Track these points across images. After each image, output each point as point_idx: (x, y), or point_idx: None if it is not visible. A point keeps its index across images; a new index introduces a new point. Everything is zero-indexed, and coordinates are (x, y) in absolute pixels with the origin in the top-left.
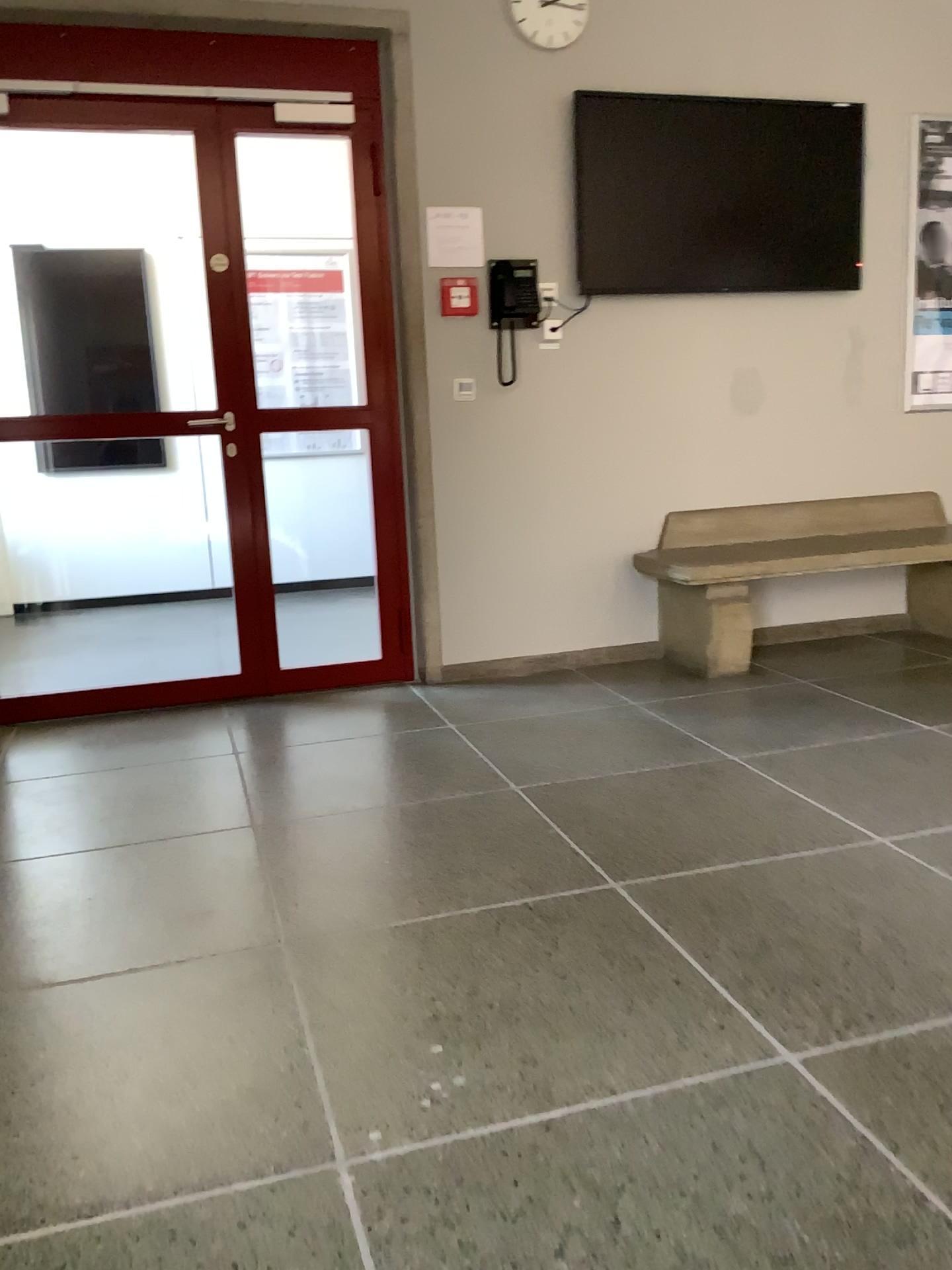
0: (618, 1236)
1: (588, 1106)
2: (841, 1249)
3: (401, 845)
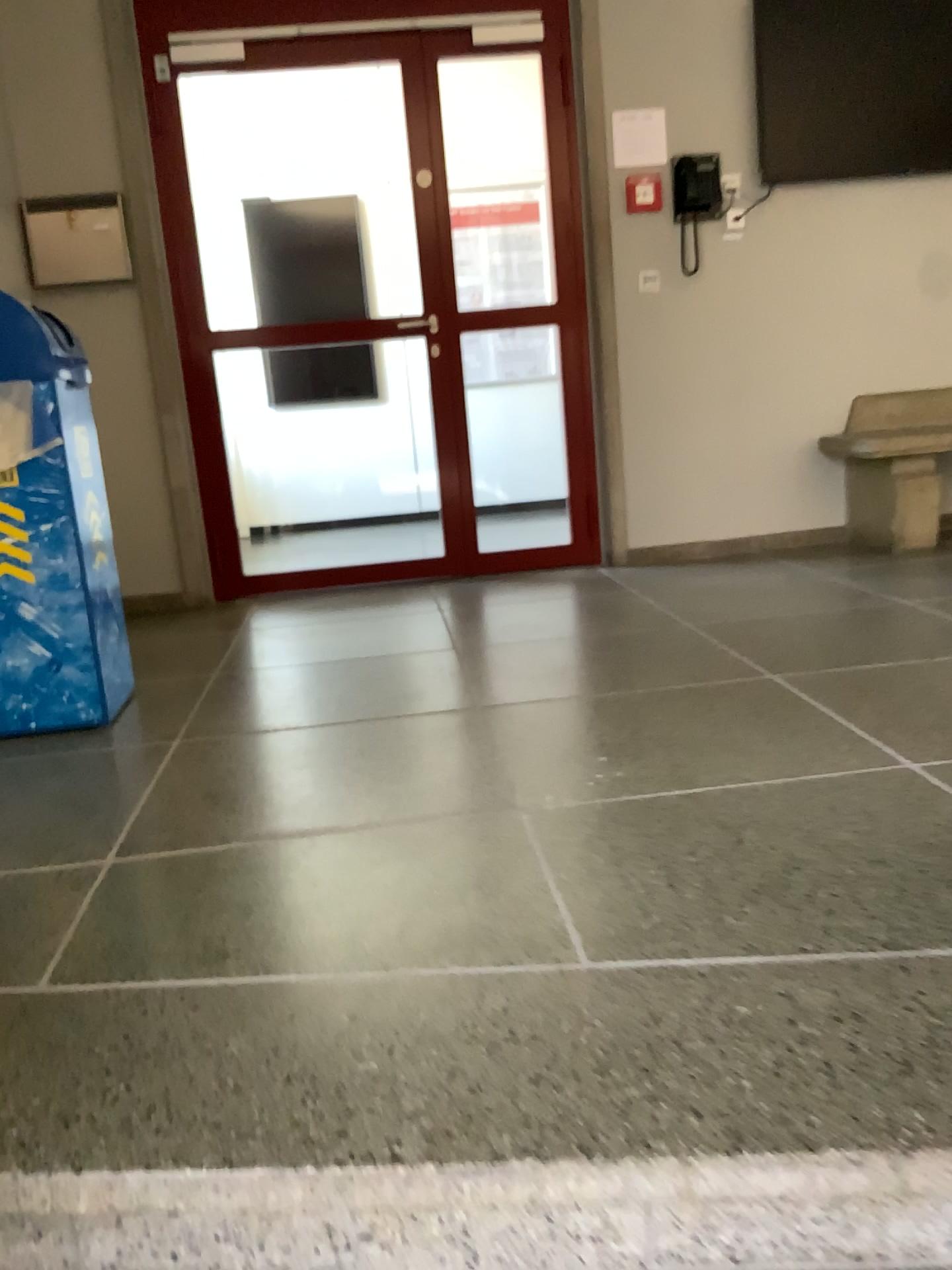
0: (740, 846)
1: (726, 785)
2: (928, 855)
3: (583, 655)
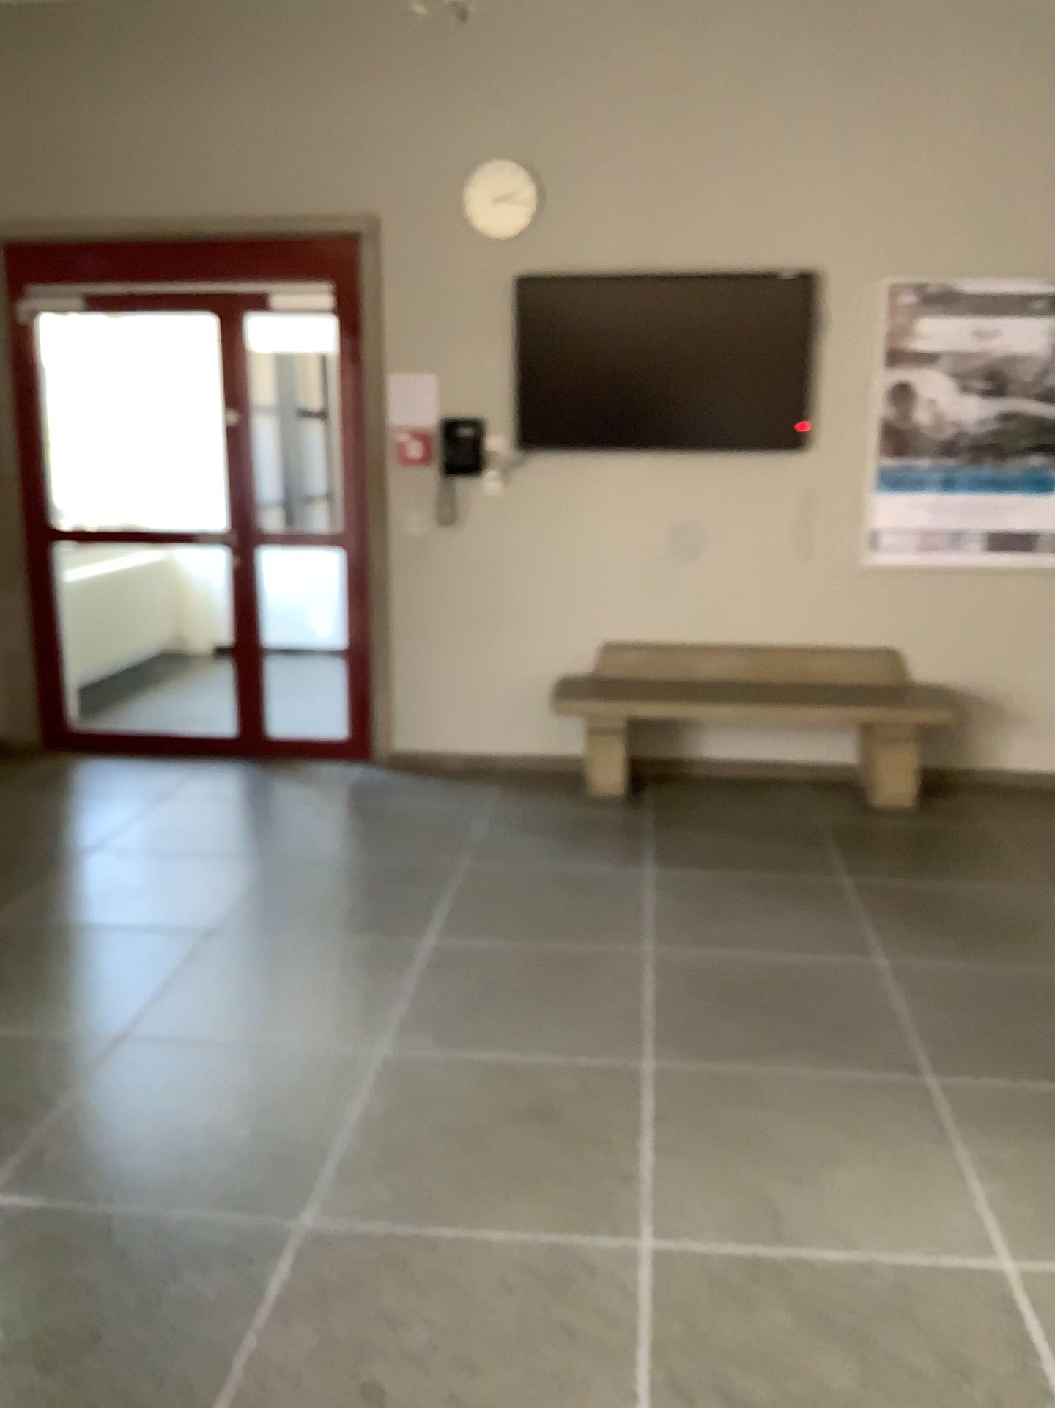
0: None
1: None
2: None
3: (143, 878)
